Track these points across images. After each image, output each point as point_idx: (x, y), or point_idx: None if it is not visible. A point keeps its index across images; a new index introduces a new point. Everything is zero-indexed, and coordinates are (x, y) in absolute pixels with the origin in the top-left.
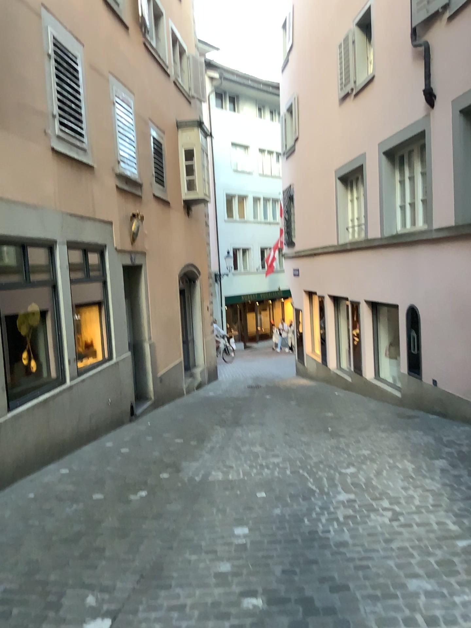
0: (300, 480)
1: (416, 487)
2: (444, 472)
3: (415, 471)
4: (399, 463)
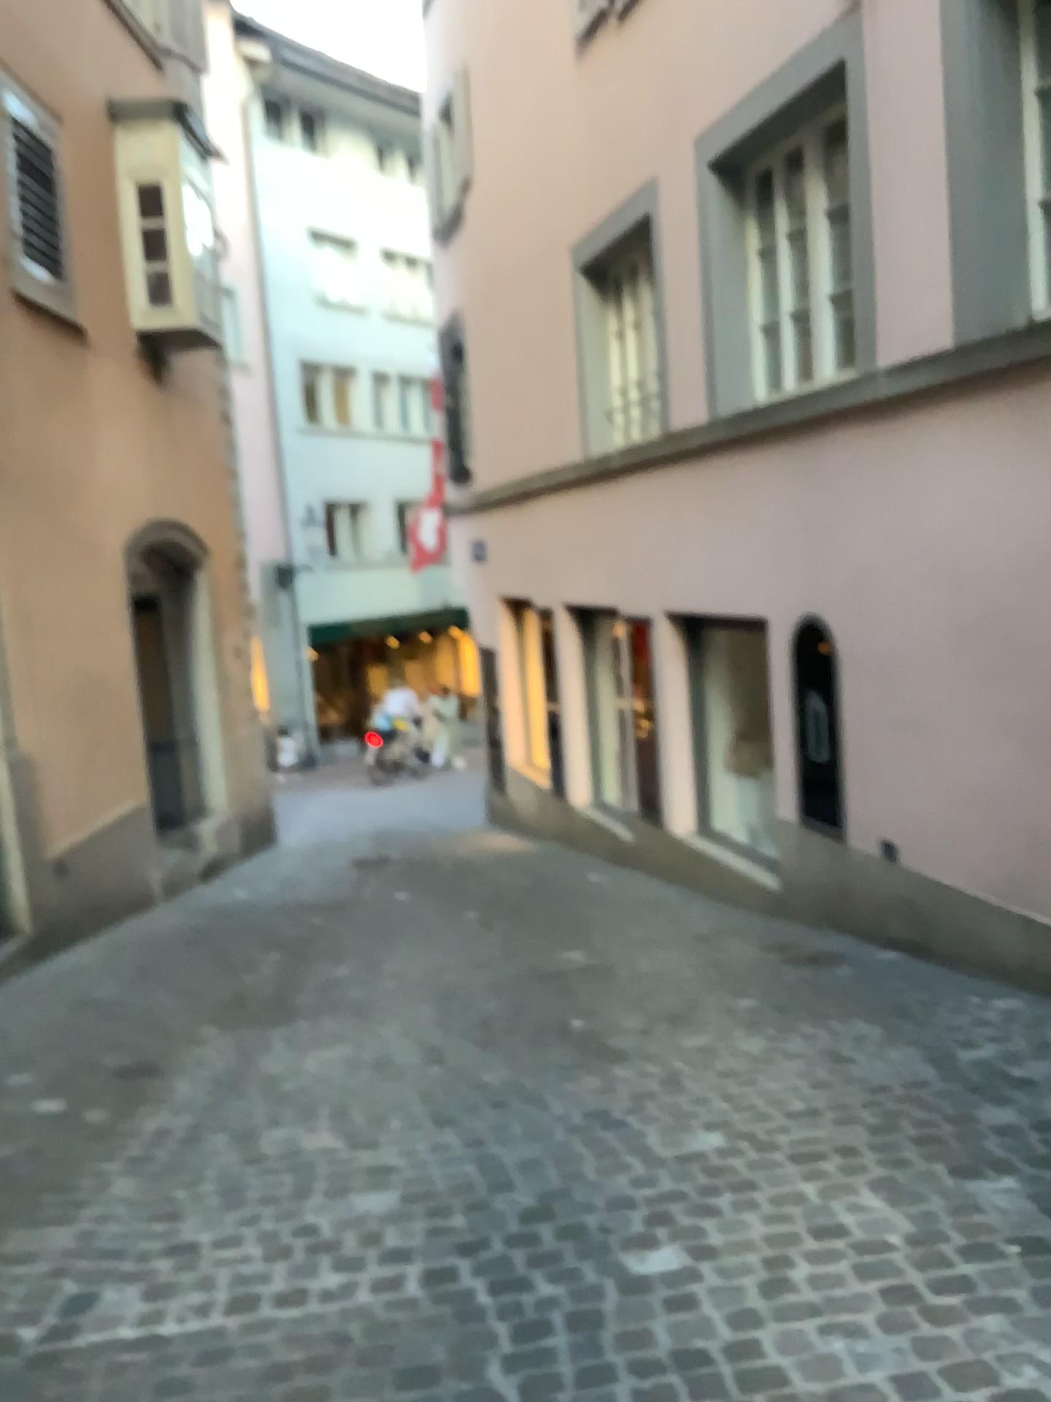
0: (455, 1345)
1: (964, 1388)
2: (1044, 1268)
3: (924, 1260)
4: (847, 1212)
